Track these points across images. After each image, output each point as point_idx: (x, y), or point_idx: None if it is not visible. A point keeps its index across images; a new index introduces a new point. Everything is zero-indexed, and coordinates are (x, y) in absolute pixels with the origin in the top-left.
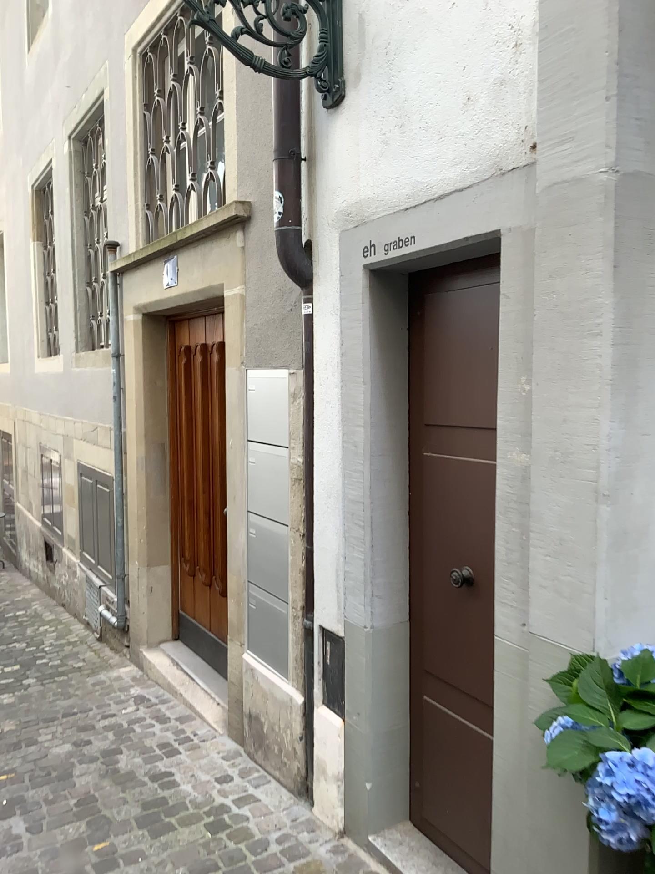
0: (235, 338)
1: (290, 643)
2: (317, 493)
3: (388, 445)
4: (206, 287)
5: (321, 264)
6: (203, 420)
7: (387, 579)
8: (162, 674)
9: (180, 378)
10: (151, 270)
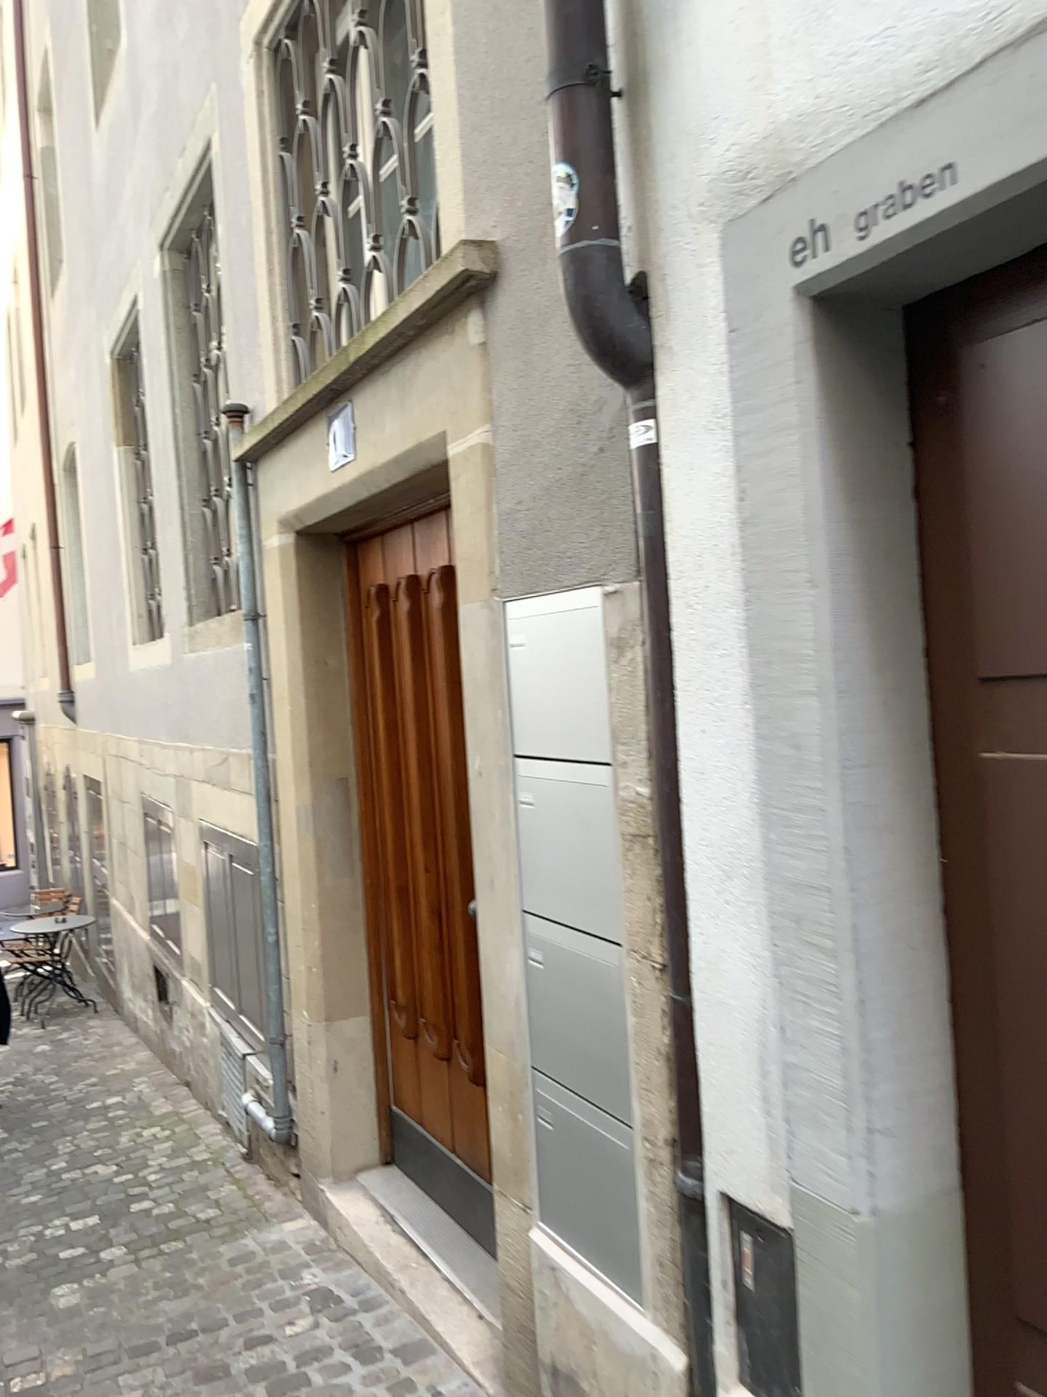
0: (478, 539)
1: (645, 1219)
2: (695, 865)
3: (881, 740)
4: (412, 446)
5: (677, 319)
6: (421, 727)
7: (900, 1081)
8: (364, 1239)
9: (371, 648)
10: (305, 443)
